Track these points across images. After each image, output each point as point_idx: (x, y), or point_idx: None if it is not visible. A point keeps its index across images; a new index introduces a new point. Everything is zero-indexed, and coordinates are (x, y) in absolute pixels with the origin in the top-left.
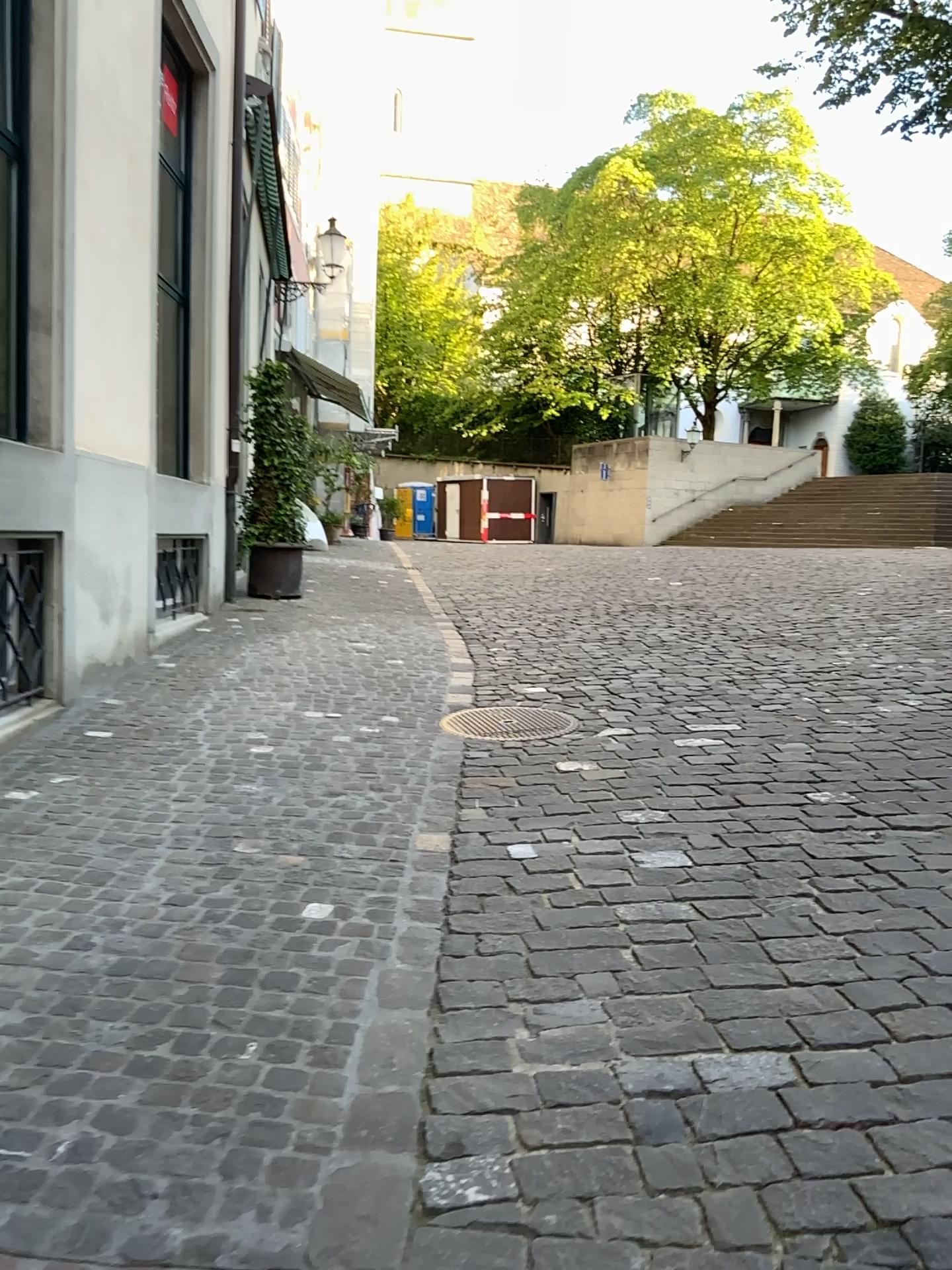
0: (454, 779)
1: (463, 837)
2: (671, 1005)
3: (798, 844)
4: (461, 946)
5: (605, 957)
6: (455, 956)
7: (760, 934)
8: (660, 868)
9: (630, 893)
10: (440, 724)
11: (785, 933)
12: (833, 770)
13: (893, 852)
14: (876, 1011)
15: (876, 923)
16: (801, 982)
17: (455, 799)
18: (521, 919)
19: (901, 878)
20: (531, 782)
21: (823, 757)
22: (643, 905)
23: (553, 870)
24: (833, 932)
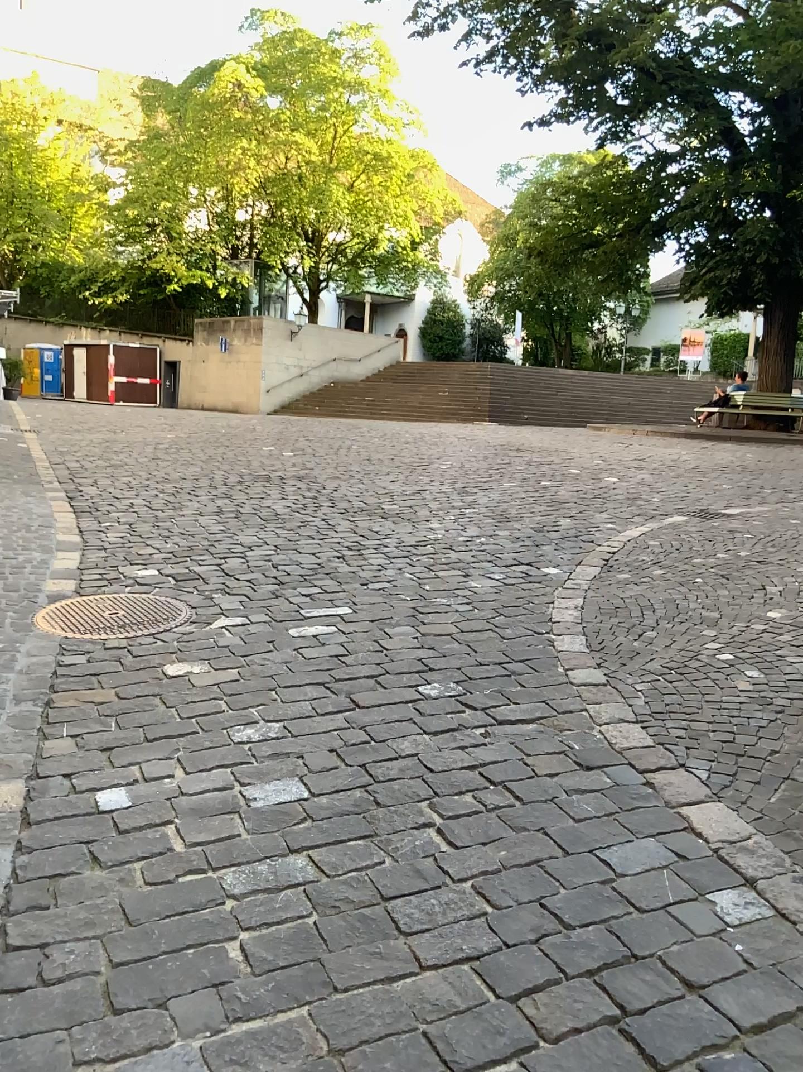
0: (40, 698)
1: (43, 783)
2: (288, 1038)
3: (415, 756)
4: (18, 974)
5: (207, 962)
6: (7, 995)
7: (386, 895)
8: (273, 807)
9: (239, 850)
10: (33, 623)
11: (412, 890)
12: (440, 659)
13: (506, 758)
14: (518, 999)
15: (503, 861)
16: (436, 968)
17: (39, 727)
18: (104, 912)
19: (519, 793)
20: (132, 695)
21: (429, 644)
22: (254, 867)
23: (149, 824)
24: (461, 879)
